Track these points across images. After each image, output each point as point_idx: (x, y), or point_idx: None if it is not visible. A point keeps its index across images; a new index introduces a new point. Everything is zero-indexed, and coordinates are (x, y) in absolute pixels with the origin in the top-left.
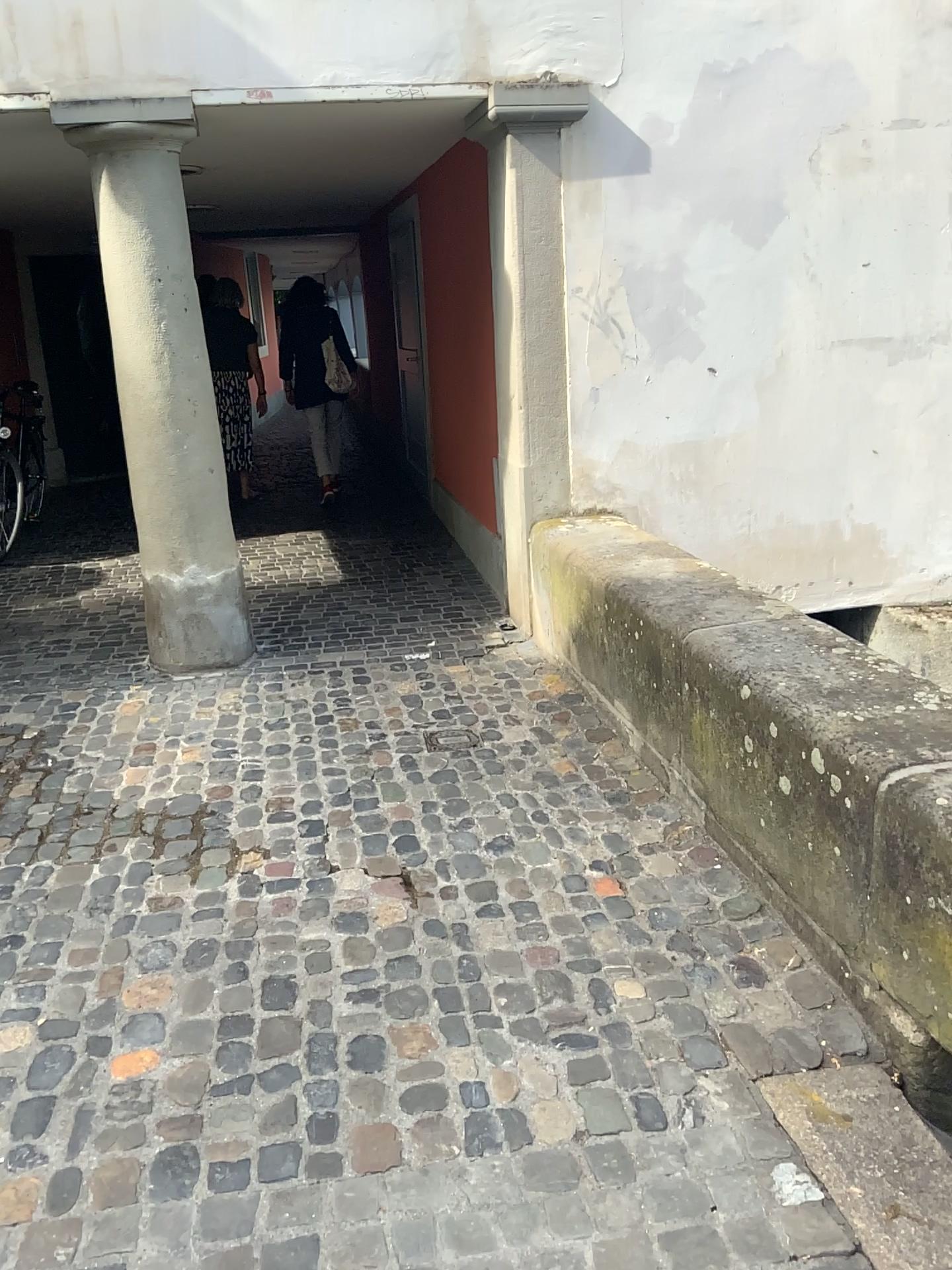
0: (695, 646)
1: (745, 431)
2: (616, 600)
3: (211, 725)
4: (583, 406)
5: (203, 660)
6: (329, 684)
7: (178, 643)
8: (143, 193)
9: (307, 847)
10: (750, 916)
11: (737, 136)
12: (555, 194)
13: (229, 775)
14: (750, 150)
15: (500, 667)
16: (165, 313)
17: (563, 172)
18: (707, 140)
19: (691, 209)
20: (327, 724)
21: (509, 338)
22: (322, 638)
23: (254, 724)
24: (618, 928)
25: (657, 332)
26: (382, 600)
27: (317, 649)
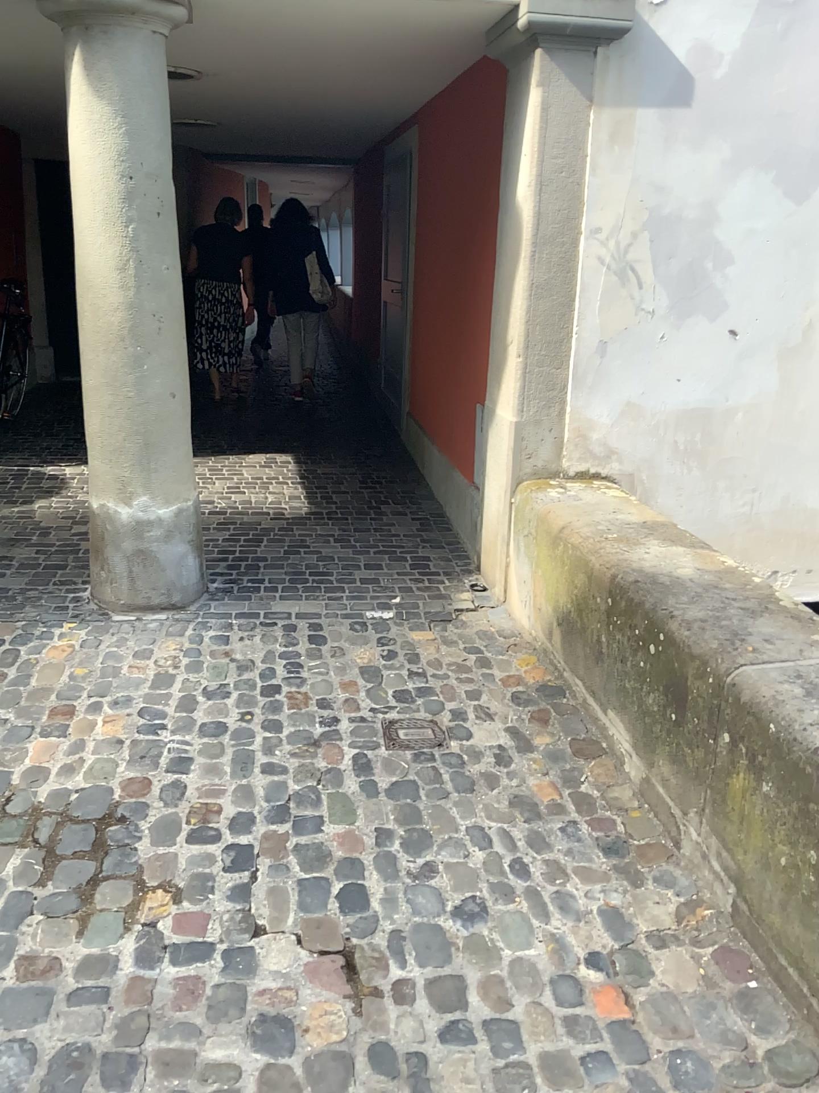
0: (748, 696)
1: (759, 403)
2: (626, 601)
3: (143, 688)
4: (587, 361)
5: (147, 601)
6: (281, 643)
7: (121, 581)
8: (119, 76)
9: (231, 890)
10: (809, 1086)
11: (792, 74)
12: (582, 120)
13: (152, 764)
14: (804, 91)
15: (470, 639)
16: (134, 216)
17: (595, 96)
18: (759, 75)
19: (732, 152)
20: (274, 700)
21: (513, 278)
22: (279, 582)
23: (191, 692)
24: (631, 1090)
25: (677, 286)
26: (346, 541)
27: (273, 595)
